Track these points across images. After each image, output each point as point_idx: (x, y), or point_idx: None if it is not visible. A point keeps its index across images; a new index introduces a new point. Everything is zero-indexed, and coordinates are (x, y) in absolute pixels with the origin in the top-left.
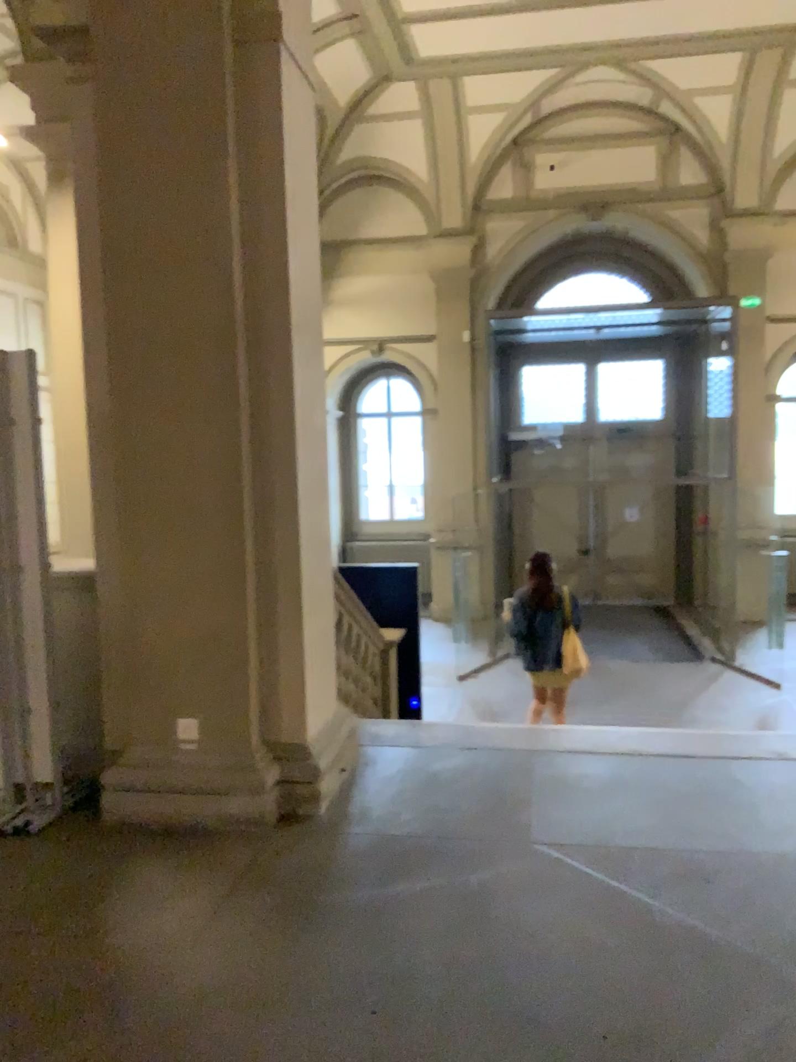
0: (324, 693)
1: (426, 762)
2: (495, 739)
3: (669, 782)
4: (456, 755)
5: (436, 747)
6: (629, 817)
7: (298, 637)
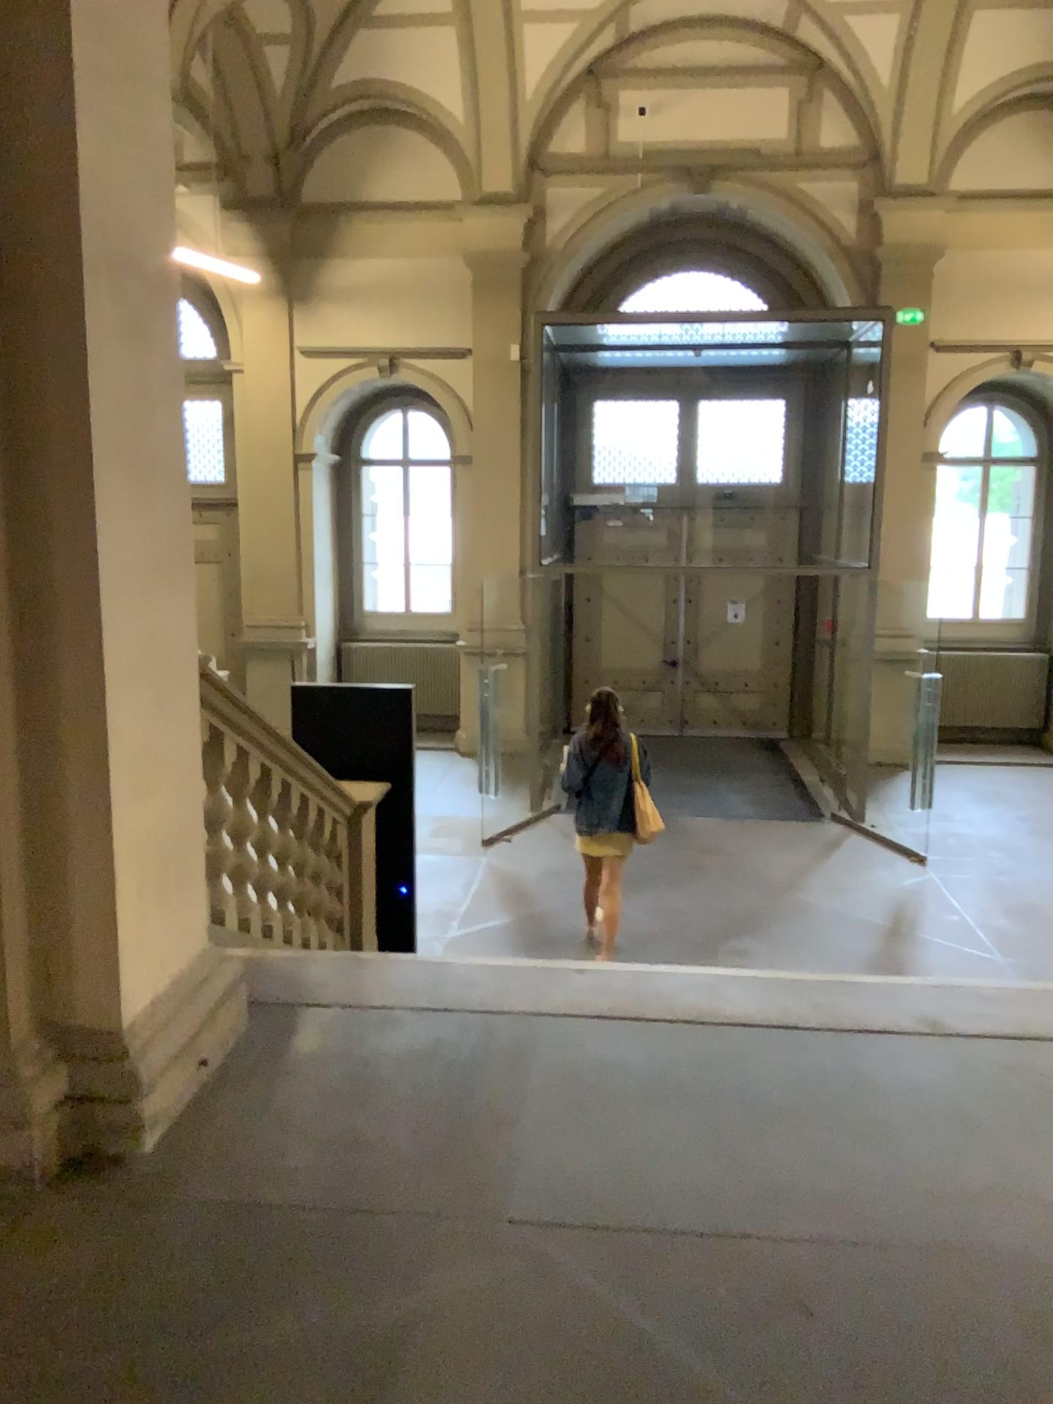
0: (167, 933)
1: (360, 1037)
2: (484, 990)
3: (761, 1083)
4: (414, 1024)
5: (384, 1008)
6: (686, 1165)
7: (102, 841)
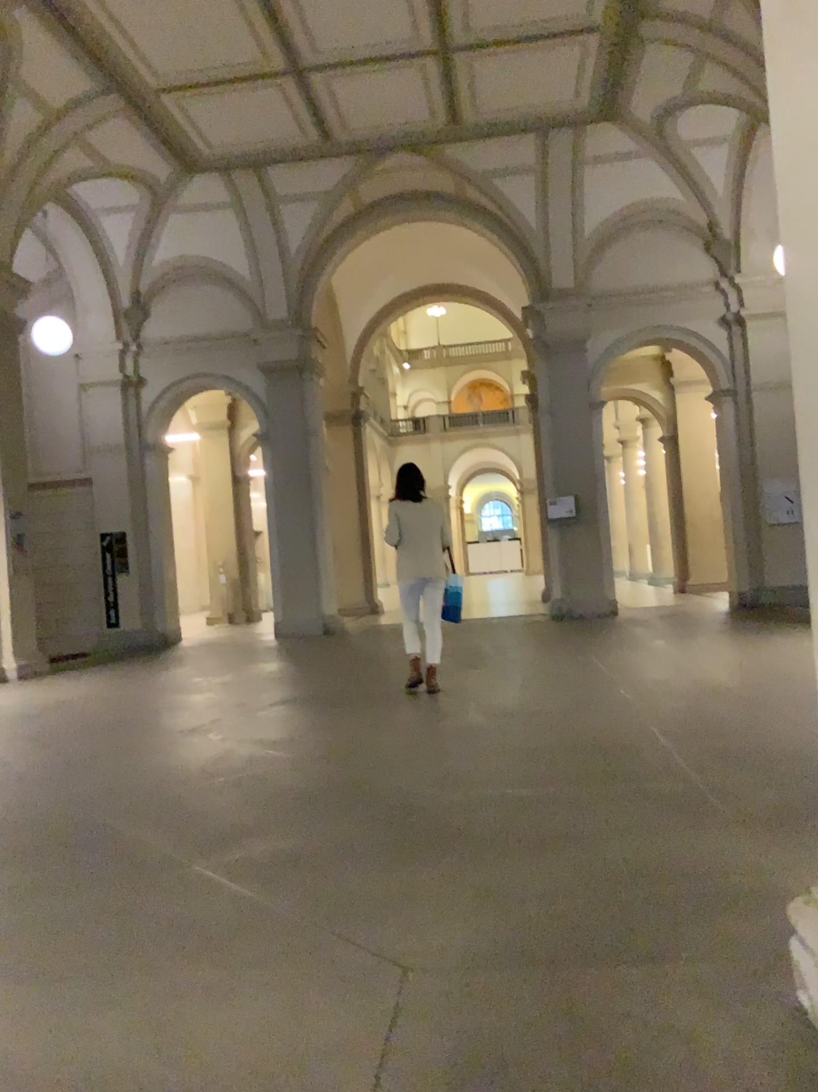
0: None
1: None
2: None
3: None
4: None
5: None
6: (229, 1024)
7: None
